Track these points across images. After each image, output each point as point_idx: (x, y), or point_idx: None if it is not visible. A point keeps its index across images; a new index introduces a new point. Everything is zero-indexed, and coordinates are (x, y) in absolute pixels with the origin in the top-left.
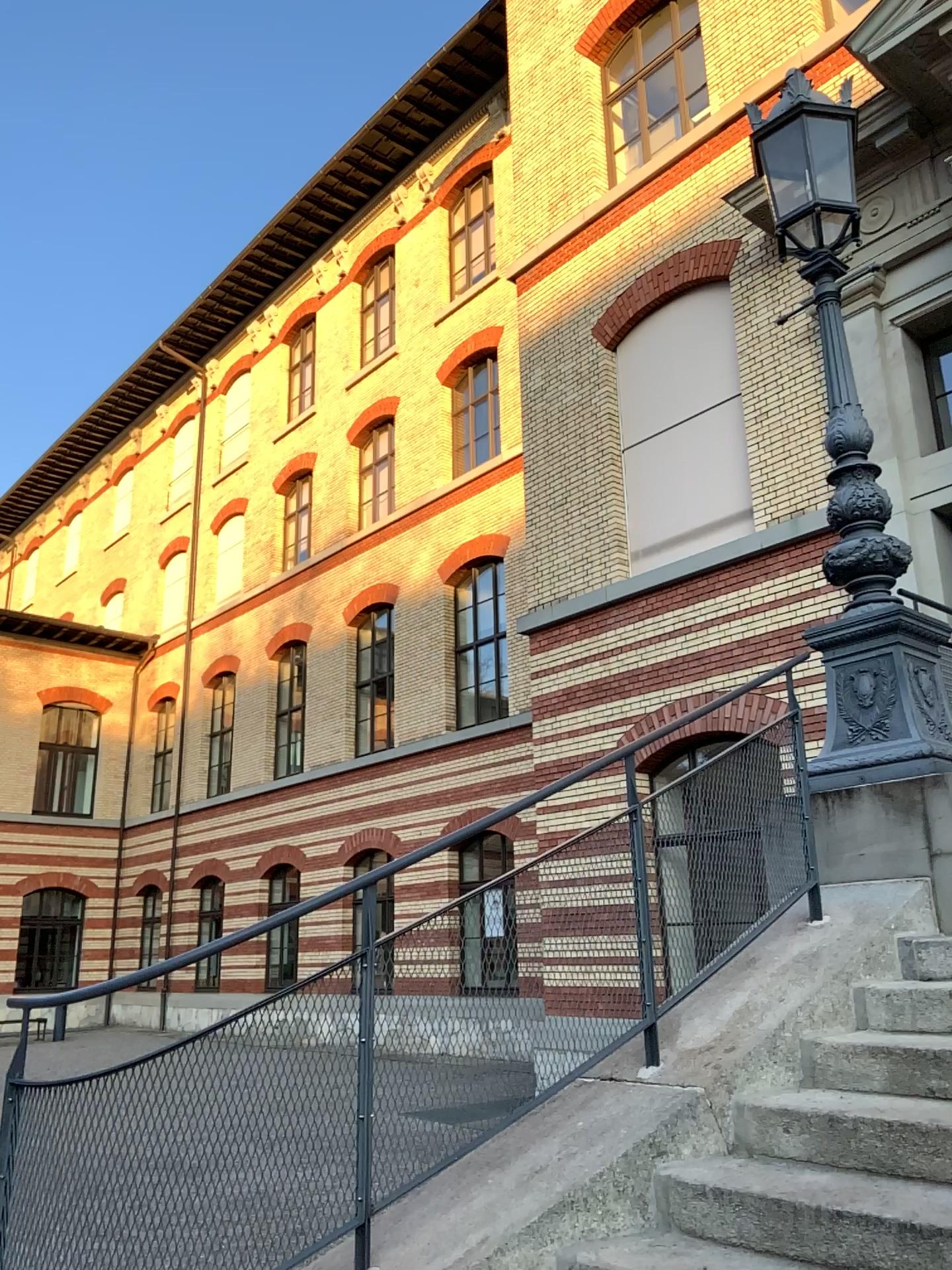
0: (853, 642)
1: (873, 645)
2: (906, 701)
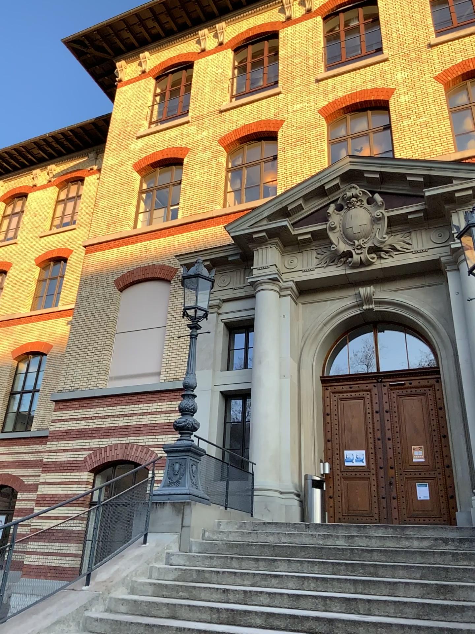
0: (176, 453)
1: (182, 455)
2: (187, 475)
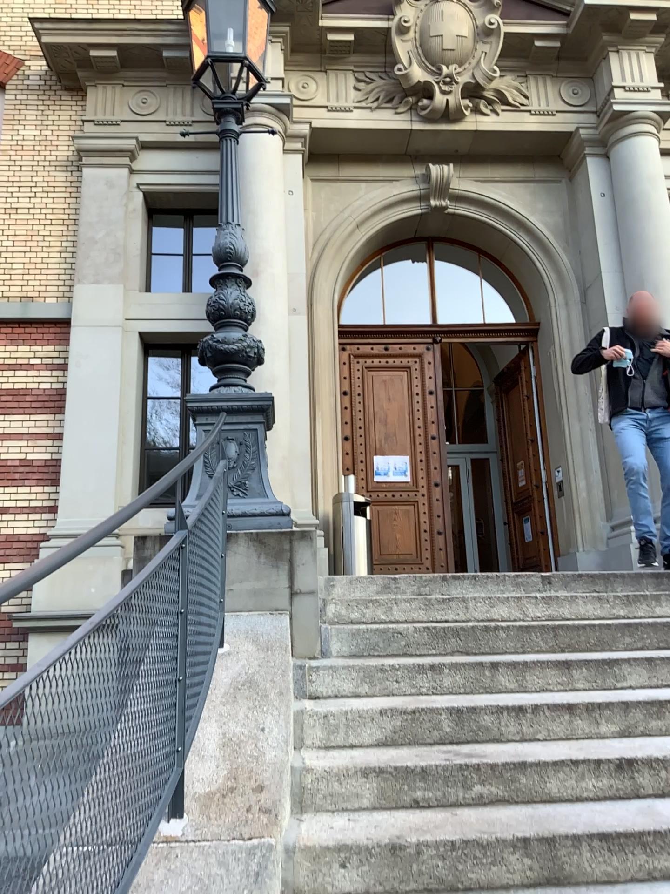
0: (233, 414)
1: (247, 420)
2: (263, 470)
